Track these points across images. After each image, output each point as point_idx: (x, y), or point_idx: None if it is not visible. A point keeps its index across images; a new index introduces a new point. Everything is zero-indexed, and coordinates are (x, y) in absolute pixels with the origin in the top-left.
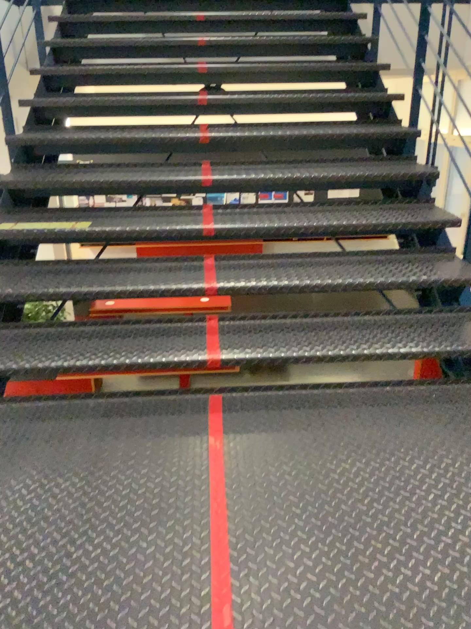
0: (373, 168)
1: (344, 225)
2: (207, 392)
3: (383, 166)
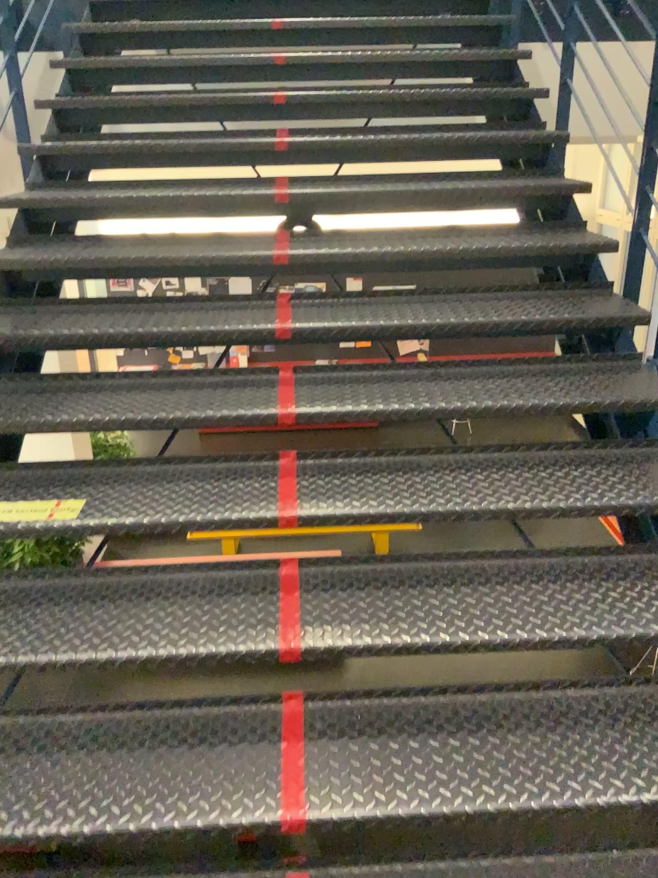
0: (569, 387)
1: (524, 509)
2: (277, 869)
3: (585, 379)
